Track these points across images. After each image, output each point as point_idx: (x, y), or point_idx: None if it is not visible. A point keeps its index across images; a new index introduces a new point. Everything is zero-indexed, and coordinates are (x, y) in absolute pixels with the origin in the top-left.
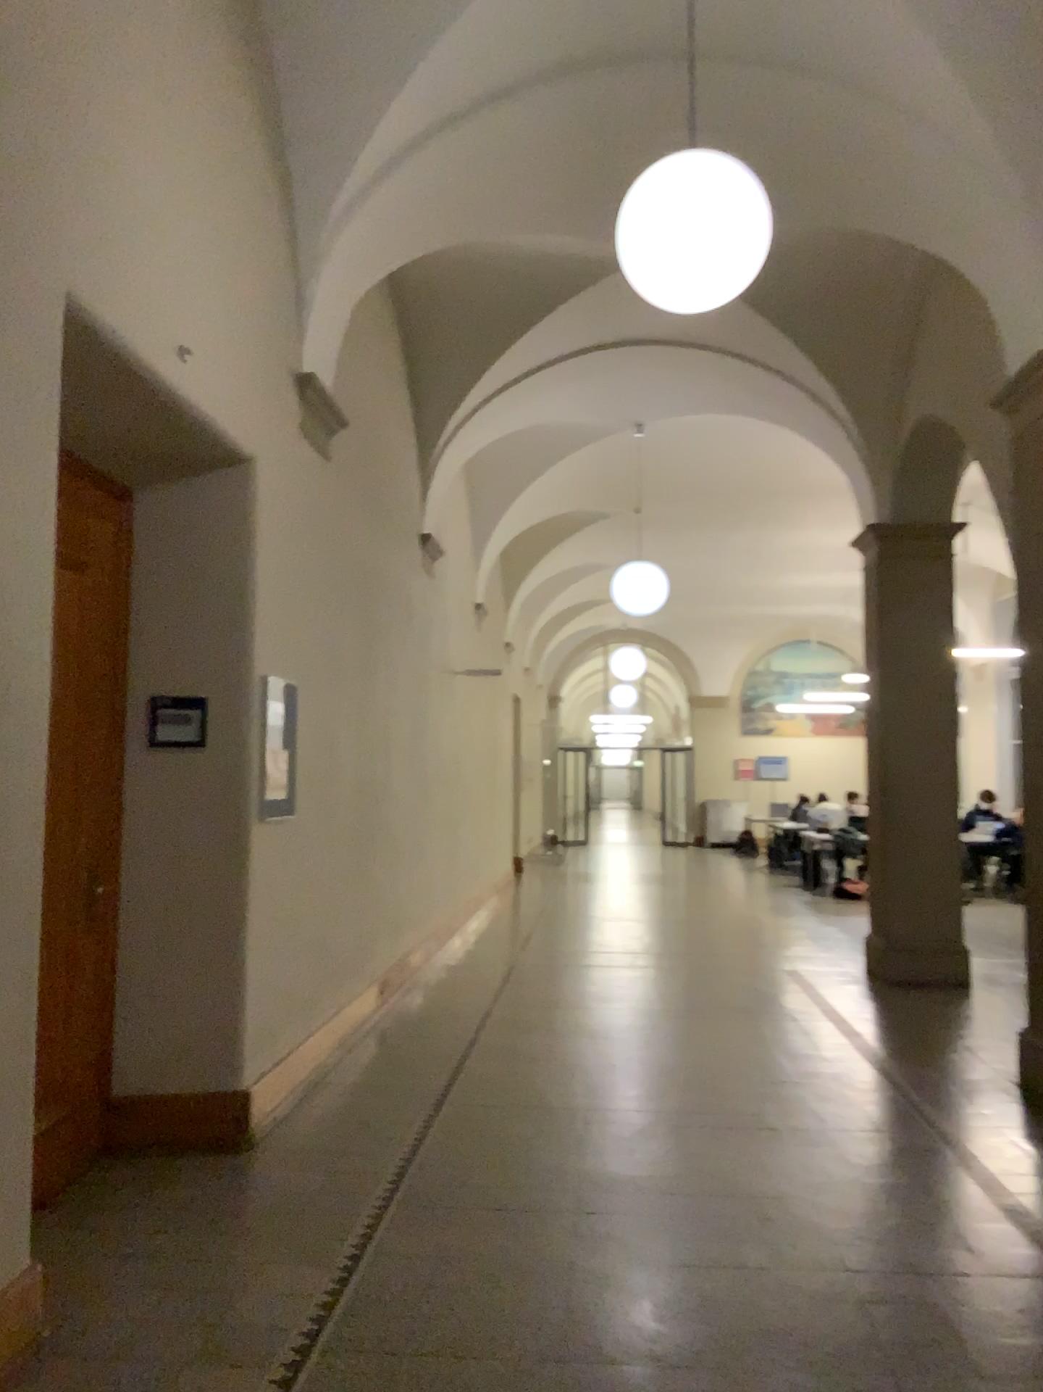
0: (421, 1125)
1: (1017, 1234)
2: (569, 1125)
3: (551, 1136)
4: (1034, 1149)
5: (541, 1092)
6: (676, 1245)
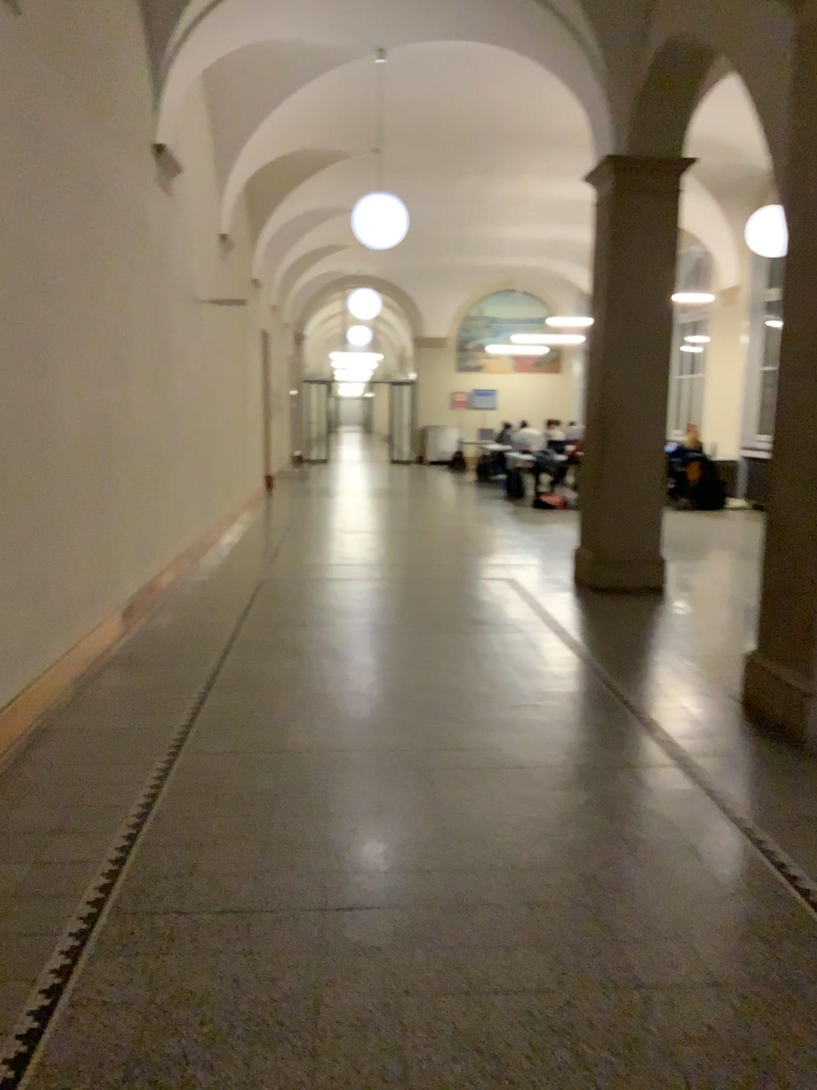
0: (149, 788)
1: (808, 916)
2: (313, 781)
3: (293, 797)
4: (786, 788)
5: (284, 736)
6: (441, 964)
